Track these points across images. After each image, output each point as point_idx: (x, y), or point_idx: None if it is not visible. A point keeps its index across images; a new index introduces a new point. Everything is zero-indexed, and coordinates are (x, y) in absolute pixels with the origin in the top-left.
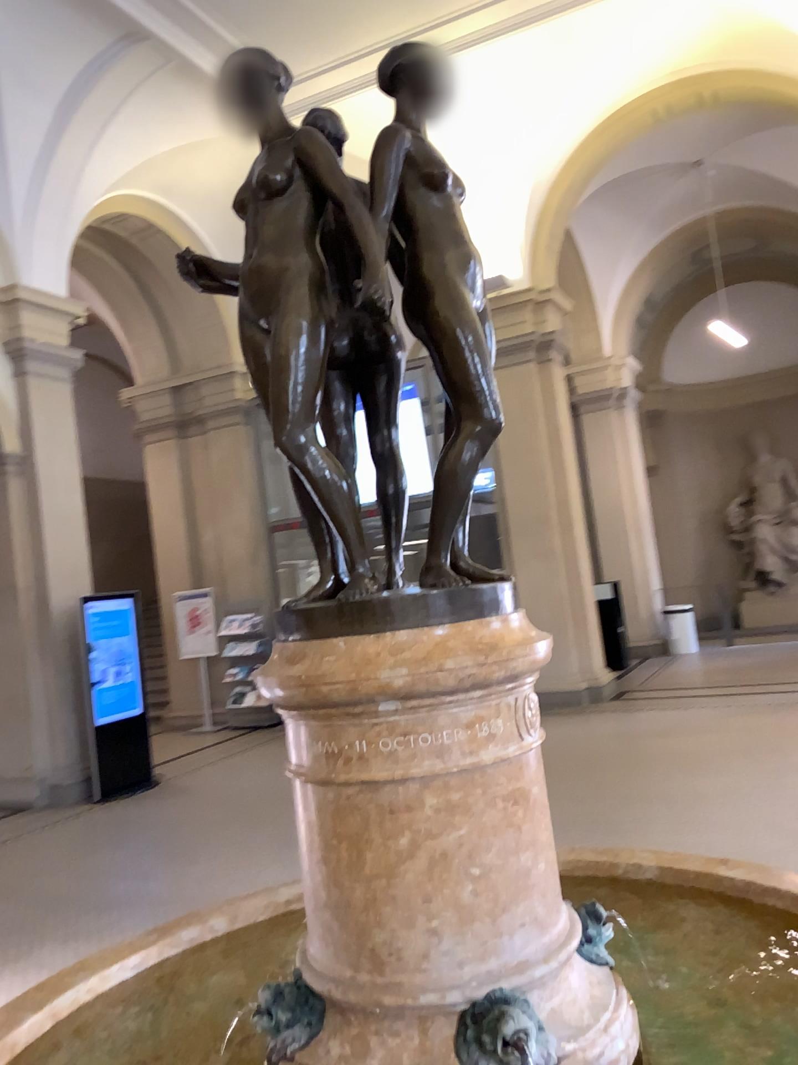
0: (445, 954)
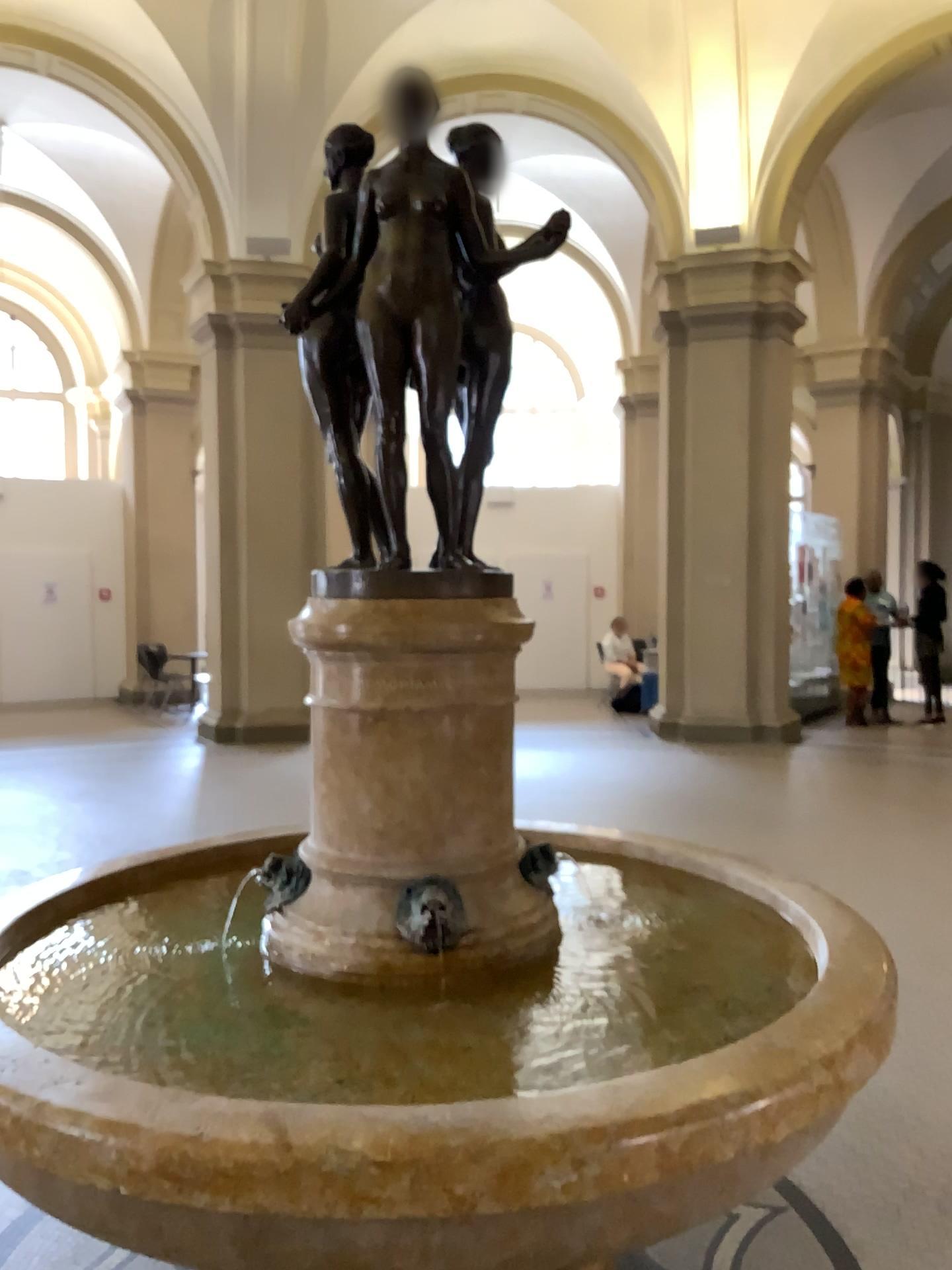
0: None
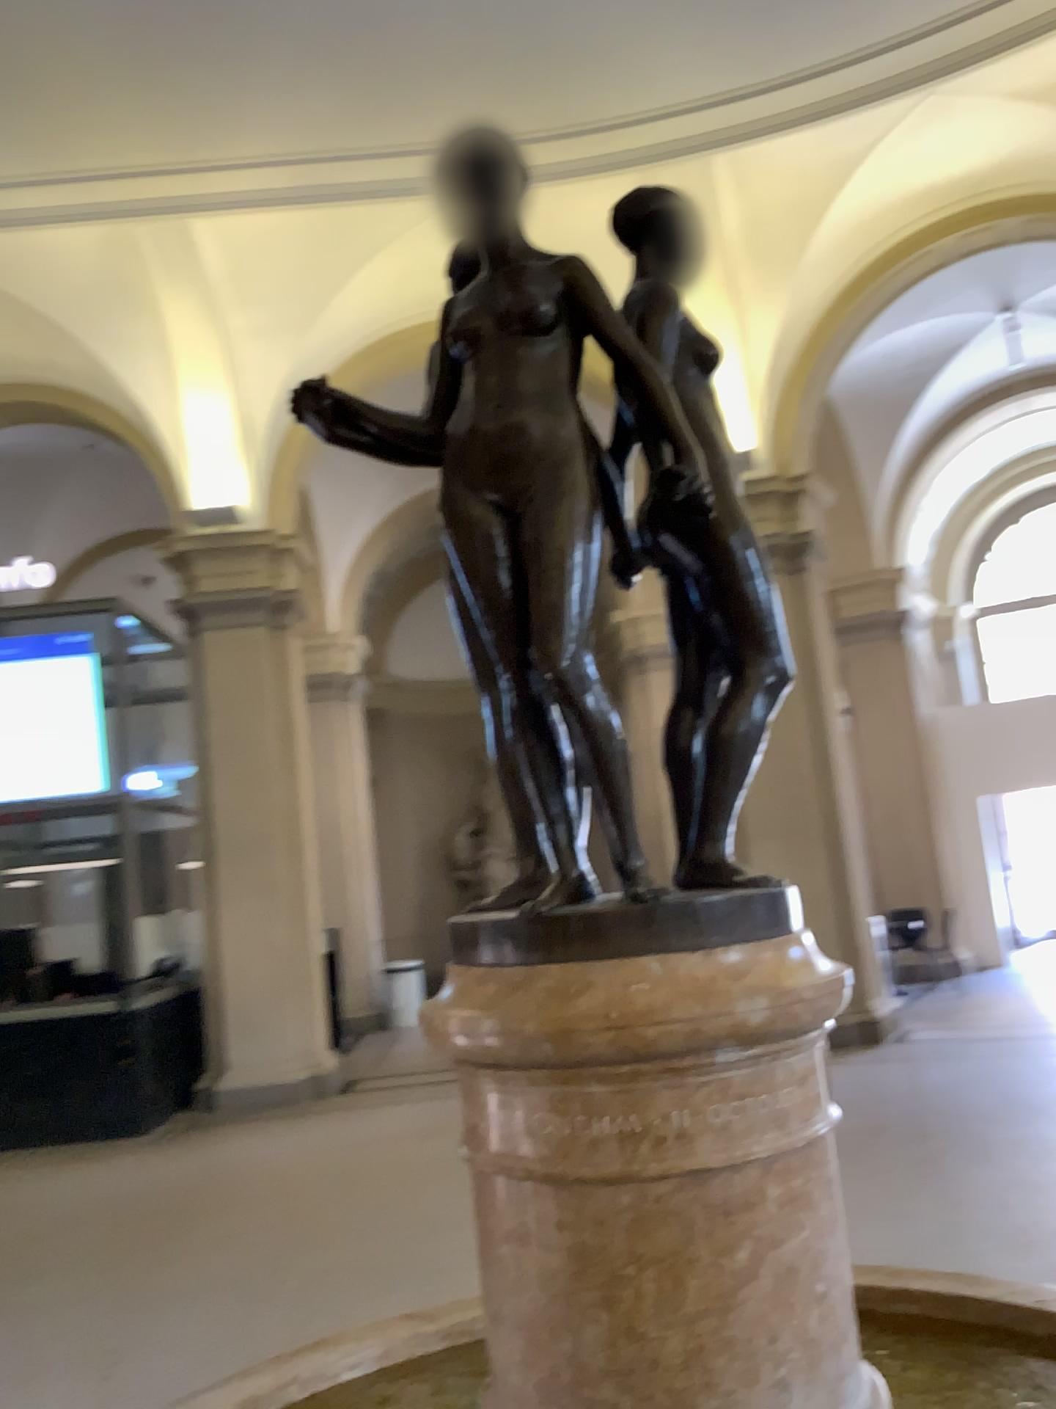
0: (797, 1408)
